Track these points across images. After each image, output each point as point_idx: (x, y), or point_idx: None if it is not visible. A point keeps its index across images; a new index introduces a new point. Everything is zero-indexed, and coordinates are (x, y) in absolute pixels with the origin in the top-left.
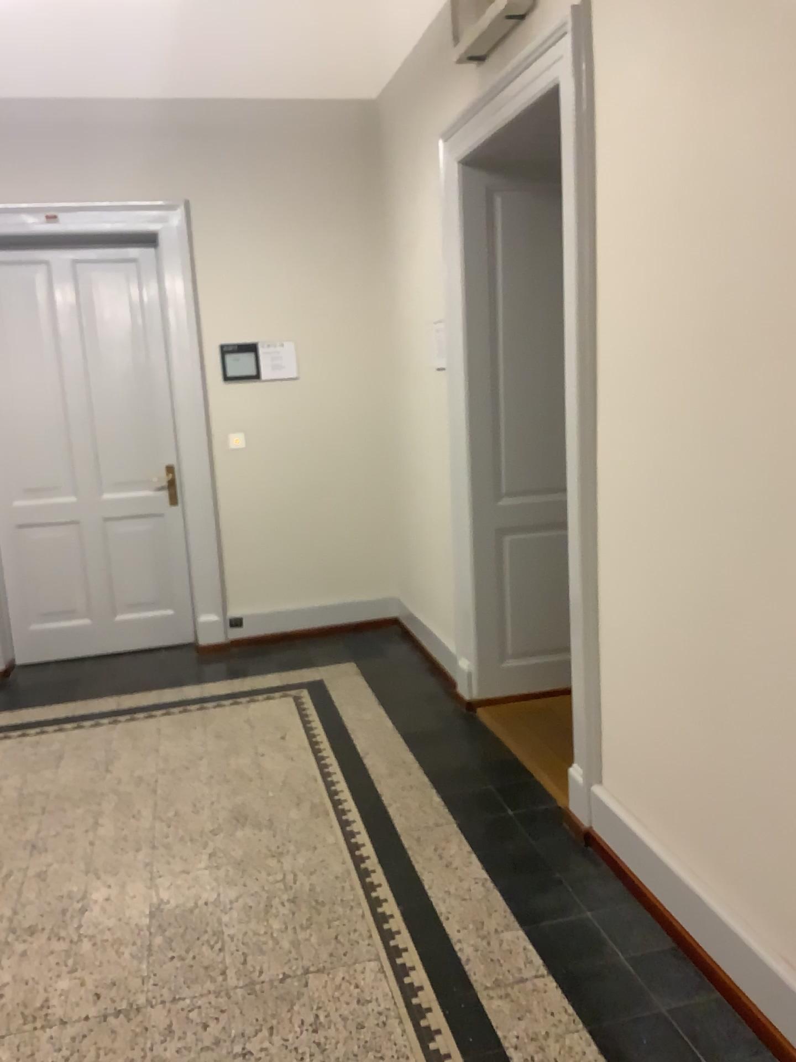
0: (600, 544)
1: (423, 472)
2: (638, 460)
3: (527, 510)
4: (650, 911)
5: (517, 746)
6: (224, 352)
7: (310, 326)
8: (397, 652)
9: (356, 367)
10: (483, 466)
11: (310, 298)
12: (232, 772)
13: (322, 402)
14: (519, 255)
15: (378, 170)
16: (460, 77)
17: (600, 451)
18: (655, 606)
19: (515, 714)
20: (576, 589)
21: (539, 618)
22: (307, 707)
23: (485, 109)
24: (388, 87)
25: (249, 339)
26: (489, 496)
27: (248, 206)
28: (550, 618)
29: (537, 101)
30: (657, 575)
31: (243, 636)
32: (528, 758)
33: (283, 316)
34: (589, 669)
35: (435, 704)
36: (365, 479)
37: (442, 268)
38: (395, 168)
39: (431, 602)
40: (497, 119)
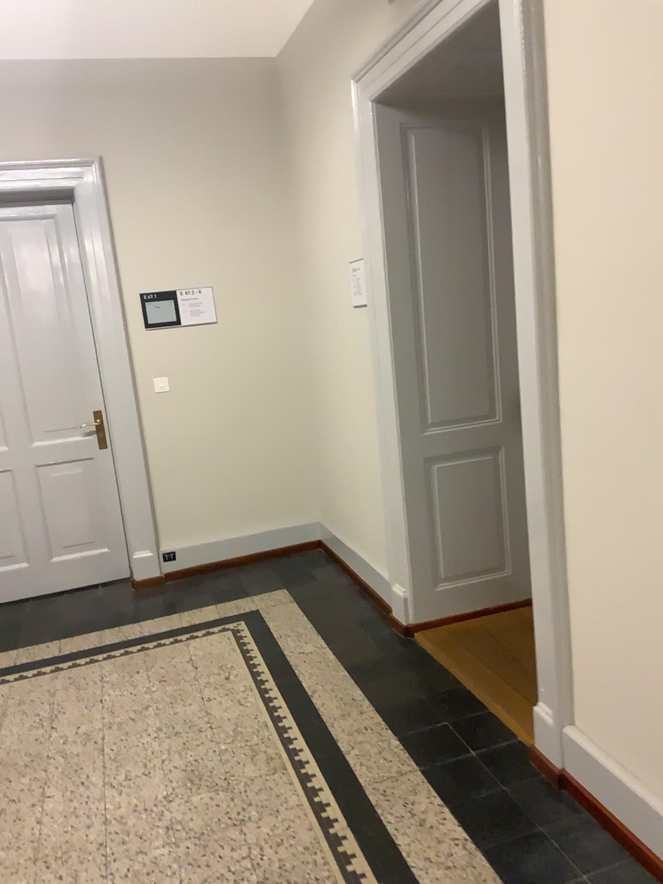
0: (568, 478)
1: (345, 406)
2: (618, 389)
3: (453, 439)
4: (658, 878)
5: (464, 674)
6: (144, 301)
7: (225, 273)
8: (325, 577)
9: (271, 310)
10: (410, 398)
11: (224, 246)
12: (180, 725)
13: (241, 344)
14: (435, 190)
15: (282, 123)
16: (371, 15)
17: (566, 381)
18: (650, 548)
19: (454, 638)
20: (536, 523)
21: (470, 542)
22: (248, 642)
23: (407, 38)
24: (289, 43)
25: (168, 287)
26: (417, 428)
27: (160, 161)
28: (480, 541)
29: (468, 19)
30: (652, 515)
31: (177, 571)
32: (478, 689)
33: (199, 264)
34: (557, 607)
35: (372, 631)
36: (286, 414)
37: (361, 206)
38: (300, 118)
39: (358, 530)
40: (421, 46)
